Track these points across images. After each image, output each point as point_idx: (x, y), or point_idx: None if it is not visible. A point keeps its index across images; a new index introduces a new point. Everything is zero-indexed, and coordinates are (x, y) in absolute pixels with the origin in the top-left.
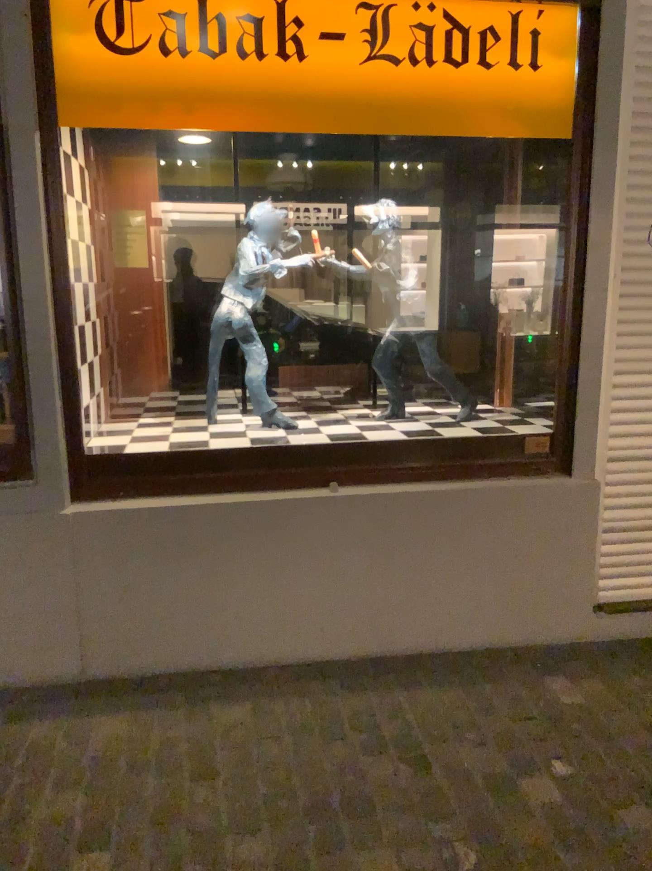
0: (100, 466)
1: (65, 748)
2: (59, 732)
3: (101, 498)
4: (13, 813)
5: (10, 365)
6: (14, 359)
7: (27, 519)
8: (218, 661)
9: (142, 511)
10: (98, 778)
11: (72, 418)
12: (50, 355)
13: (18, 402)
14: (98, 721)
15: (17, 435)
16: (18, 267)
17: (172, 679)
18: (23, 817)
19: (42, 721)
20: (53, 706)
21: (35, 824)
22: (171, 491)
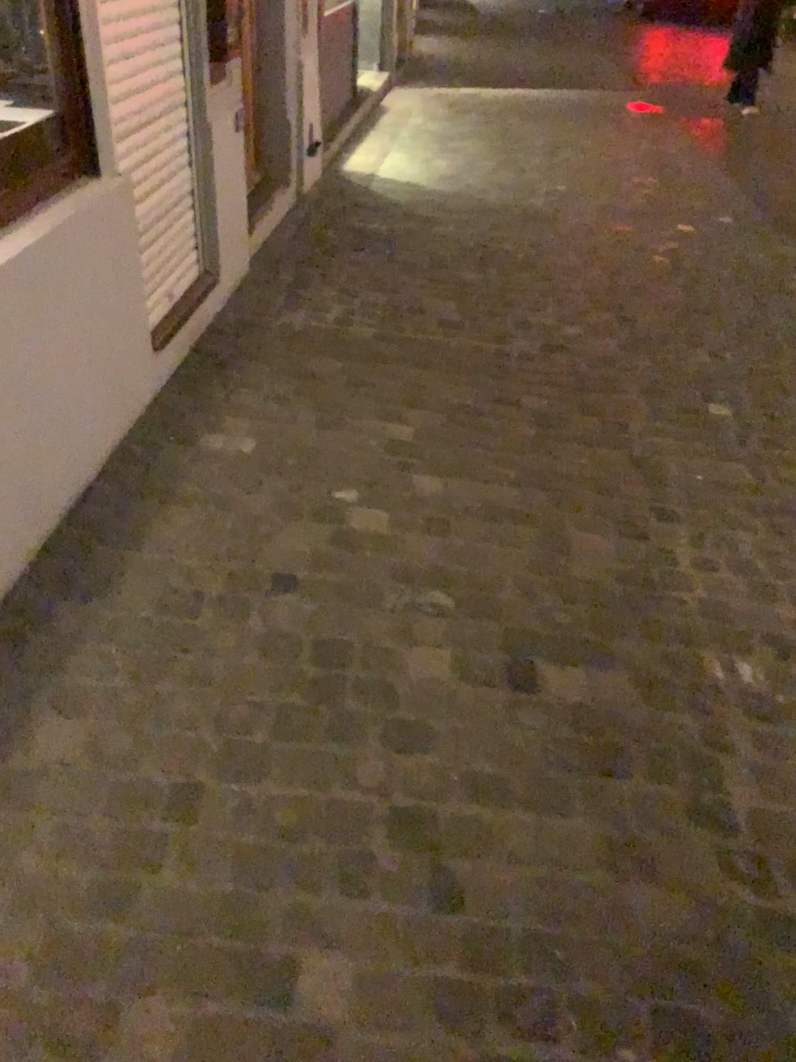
0: None
1: None
2: None
3: None
4: None
5: None
6: None
7: None
8: None
9: None
10: None
11: None
12: None
13: None
14: None
15: None
16: None
17: None
18: None
19: None
20: None
21: None
22: None
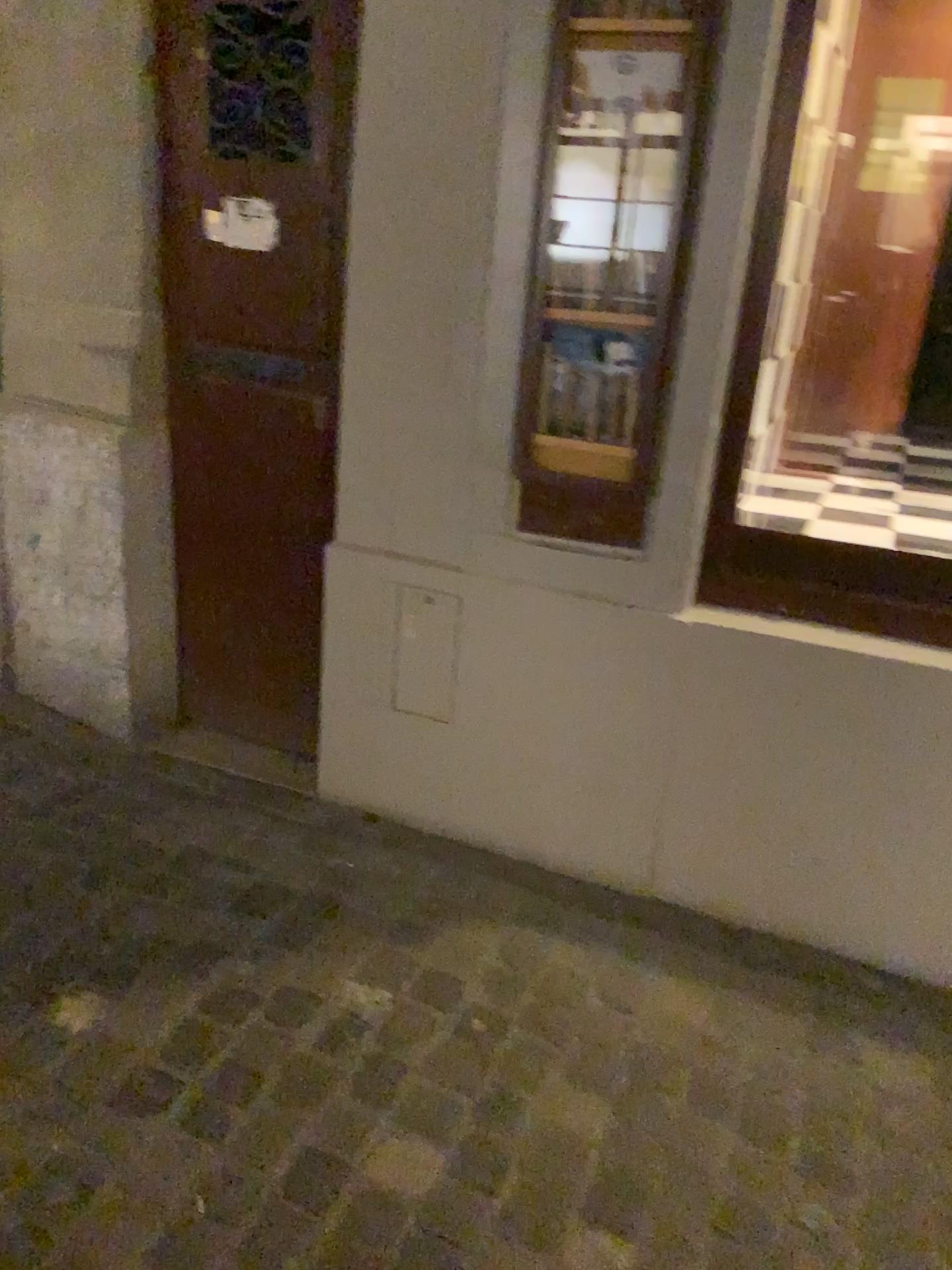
0: (758, 549)
1: (600, 1004)
2: (595, 970)
3: (749, 605)
4: (503, 1085)
5: (652, 339)
6: (660, 331)
7: (620, 610)
8: (886, 948)
9: (817, 647)
10: (642, 1082)
11: (734, 452)
12: (725, 330)
13: (649, 409)
14: (659, 977)
15: (635, 467)
16: (705, 157)
17: (795, 948)
18: (517, 1099)
19: (573, 940)
20: (593, 918)
21: (531, 1121)
22: (878, 623)
